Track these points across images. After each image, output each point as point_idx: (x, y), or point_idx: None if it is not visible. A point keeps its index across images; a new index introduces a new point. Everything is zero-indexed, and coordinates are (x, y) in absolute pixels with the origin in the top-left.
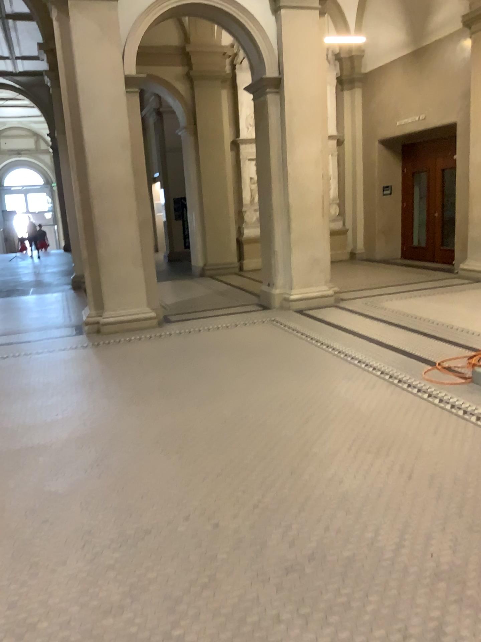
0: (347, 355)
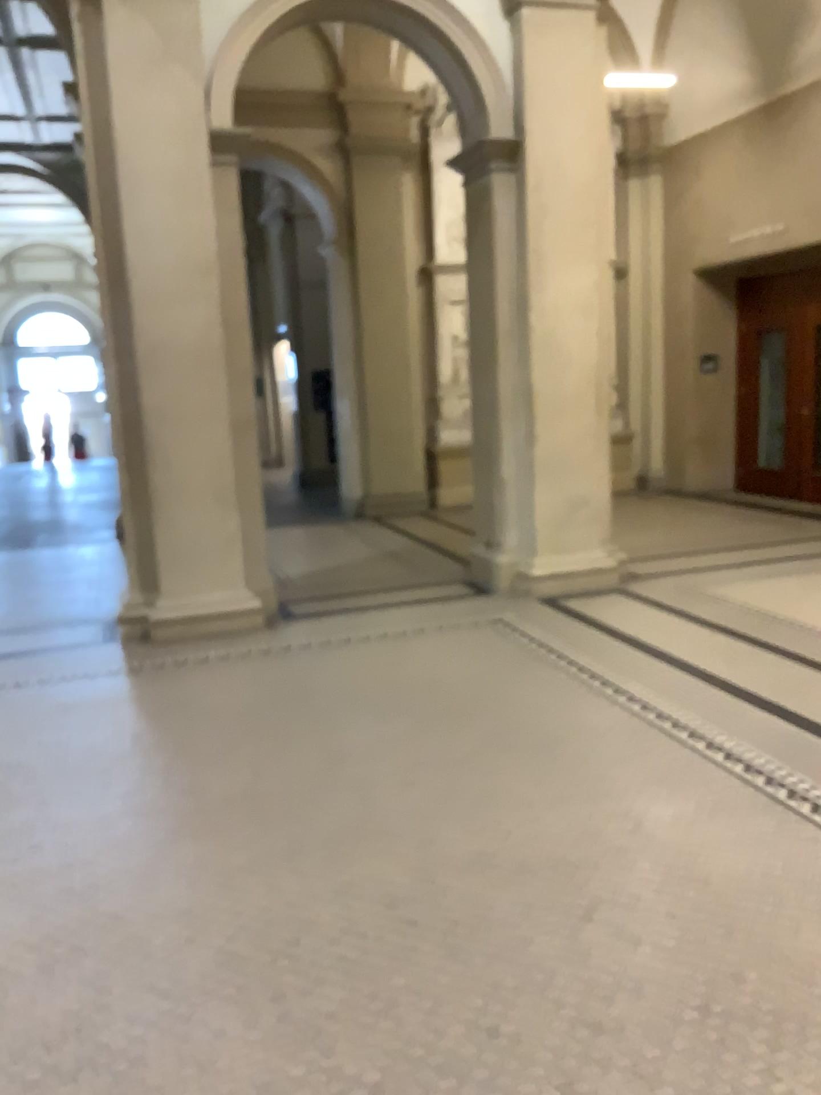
0: (660, 710)
